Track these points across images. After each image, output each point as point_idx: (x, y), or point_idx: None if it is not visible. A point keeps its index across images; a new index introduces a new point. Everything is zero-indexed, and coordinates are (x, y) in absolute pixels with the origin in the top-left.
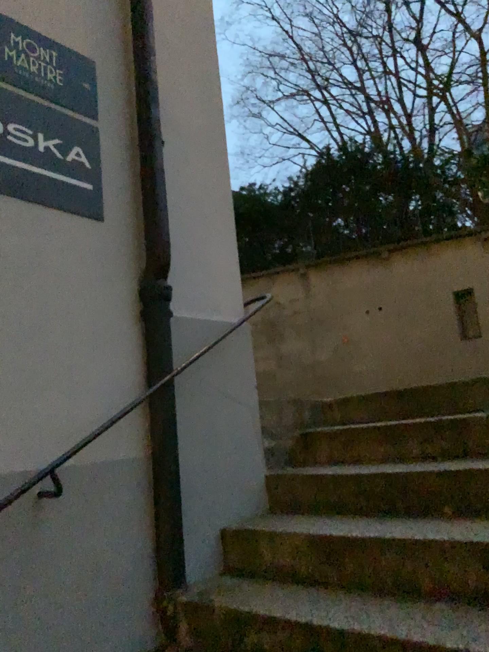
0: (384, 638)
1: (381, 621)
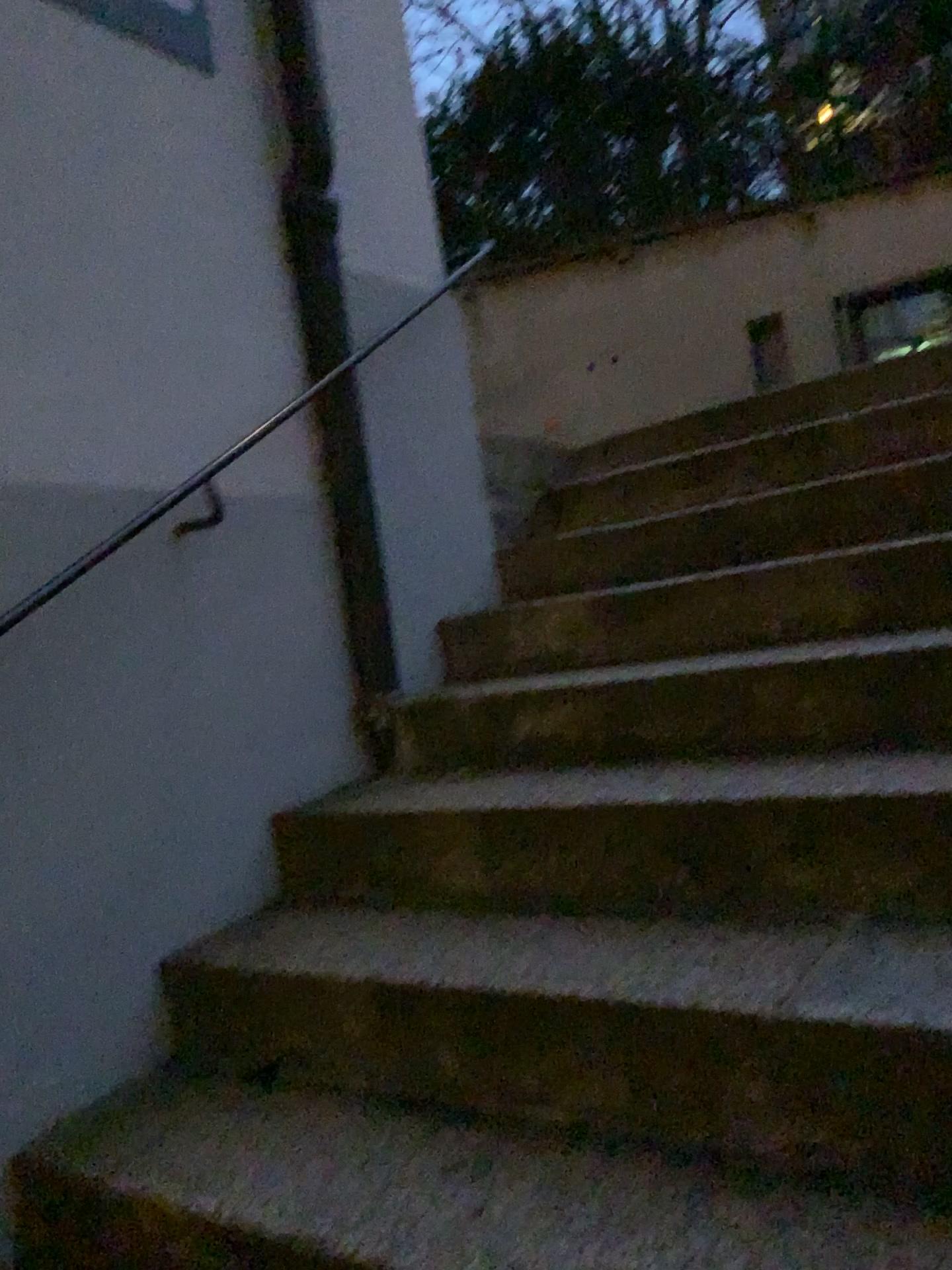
0: (731, 674)
1: (724, 659)
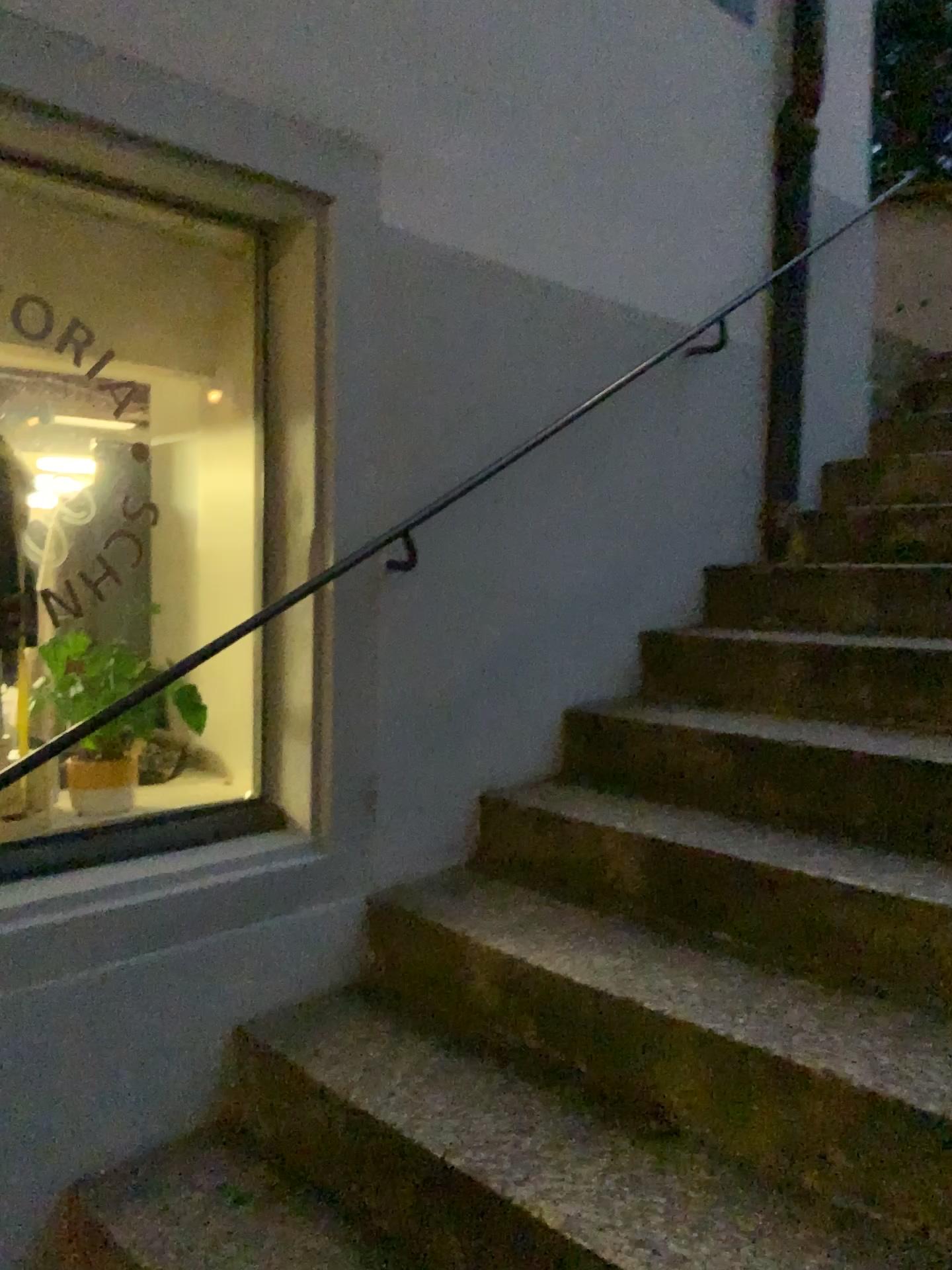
0: None
1: None
